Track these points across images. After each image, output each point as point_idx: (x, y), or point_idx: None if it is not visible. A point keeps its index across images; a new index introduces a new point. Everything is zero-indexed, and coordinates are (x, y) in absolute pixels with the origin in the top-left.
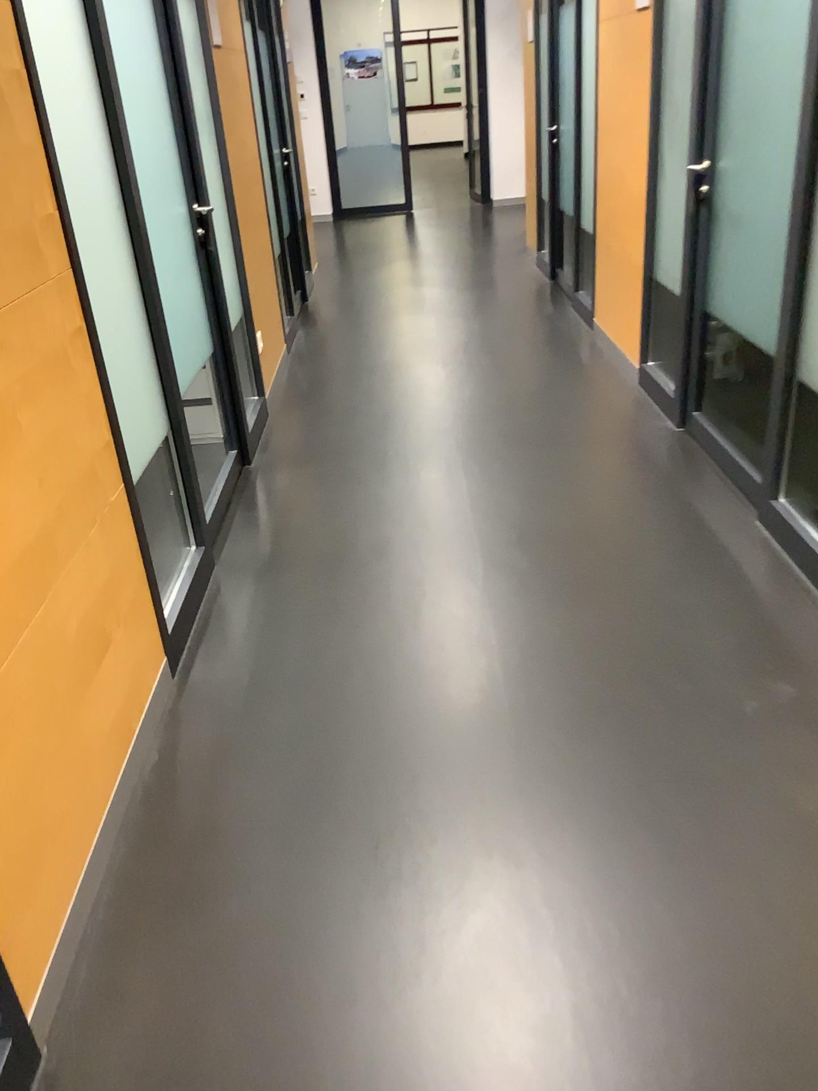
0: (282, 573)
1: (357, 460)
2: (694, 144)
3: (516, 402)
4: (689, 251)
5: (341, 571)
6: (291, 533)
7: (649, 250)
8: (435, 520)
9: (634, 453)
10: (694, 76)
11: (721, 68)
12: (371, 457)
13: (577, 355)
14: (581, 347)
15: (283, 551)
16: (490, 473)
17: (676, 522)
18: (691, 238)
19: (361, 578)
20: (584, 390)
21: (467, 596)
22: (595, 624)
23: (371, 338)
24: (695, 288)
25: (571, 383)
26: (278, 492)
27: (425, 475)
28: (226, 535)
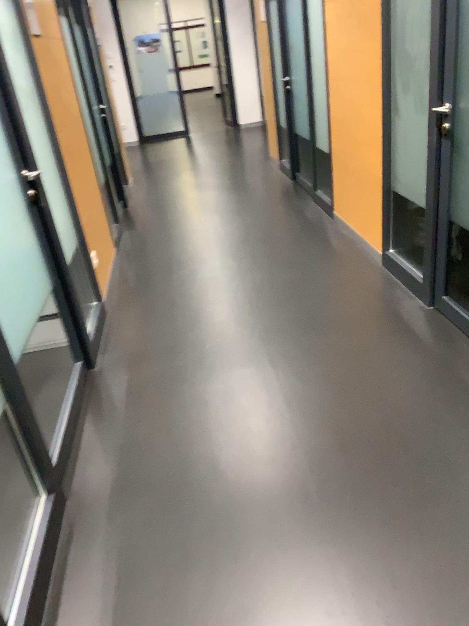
0: (129, 508)
1: (181, 357)
2: (438, 89)
3: (295, 289)
4: (434, 174)
5: (183, 503)
6: (133, 452)
7: (383, 167)
8: (257, 427)
9: (403, 336)
10: (436, 33)
11: (459, 24)
12: (192, 355)
13: (328, 242)
14: (329, 235)
15: (128, 477)
16: (292, 367)
17: (467, 416)
18: (436, 164)
19: (202, 510)
20: (343, 274)
21: (308, 533)
22: (443, 568)
23: (176, 238)
24: (441, 203)
25: (331, 268)
26: (119, 400)
27: (239, 372)
28: (75, 459)
